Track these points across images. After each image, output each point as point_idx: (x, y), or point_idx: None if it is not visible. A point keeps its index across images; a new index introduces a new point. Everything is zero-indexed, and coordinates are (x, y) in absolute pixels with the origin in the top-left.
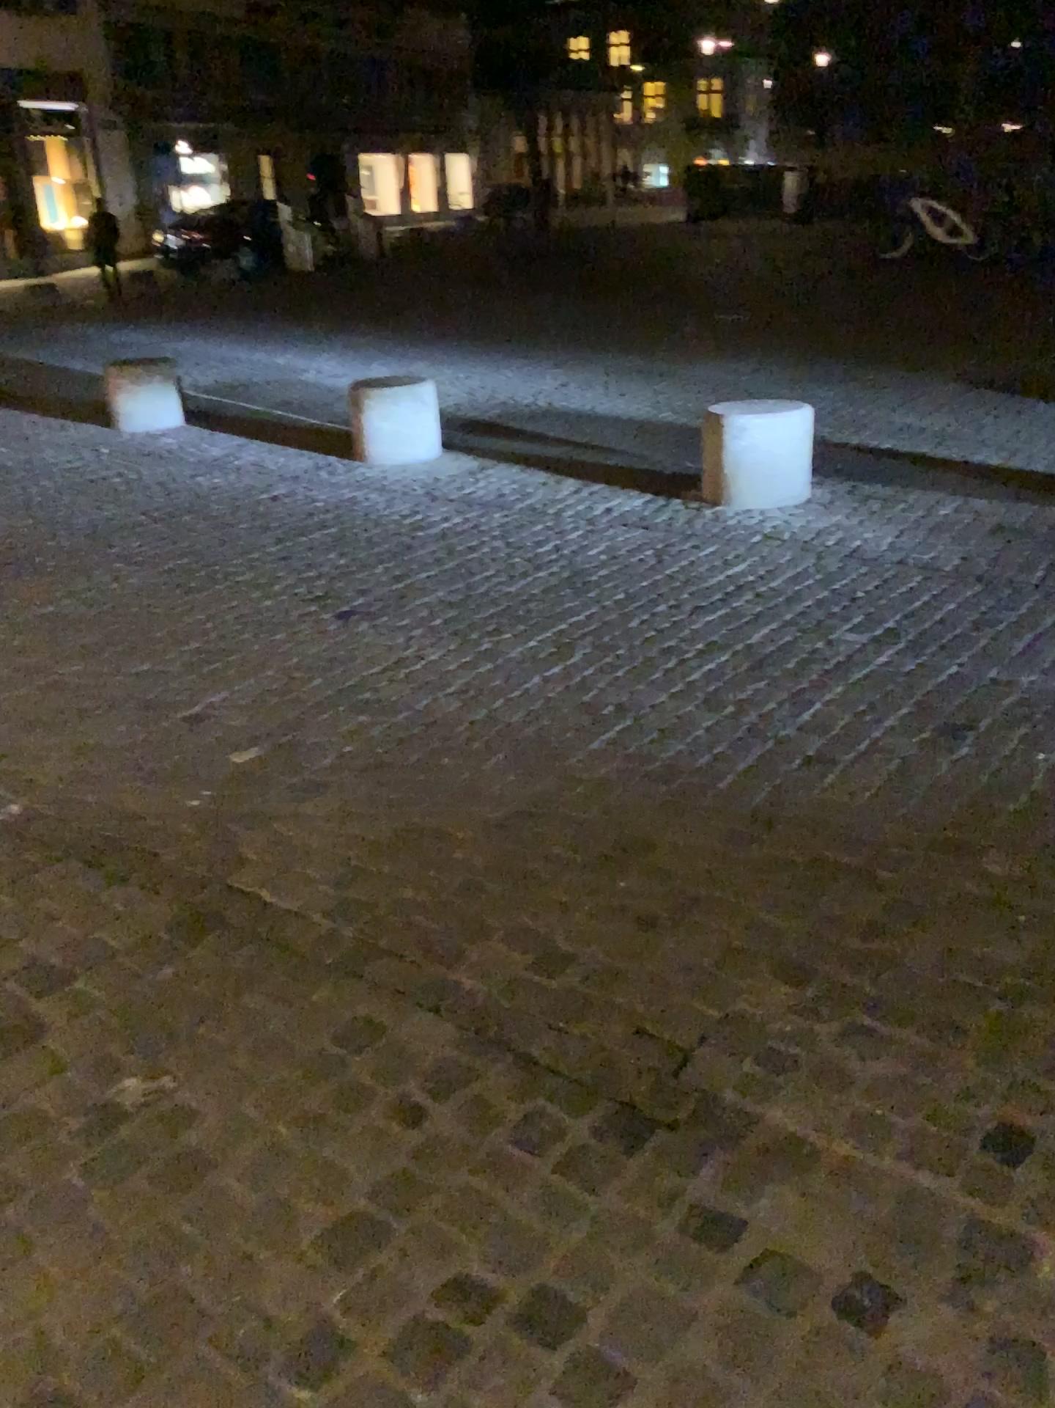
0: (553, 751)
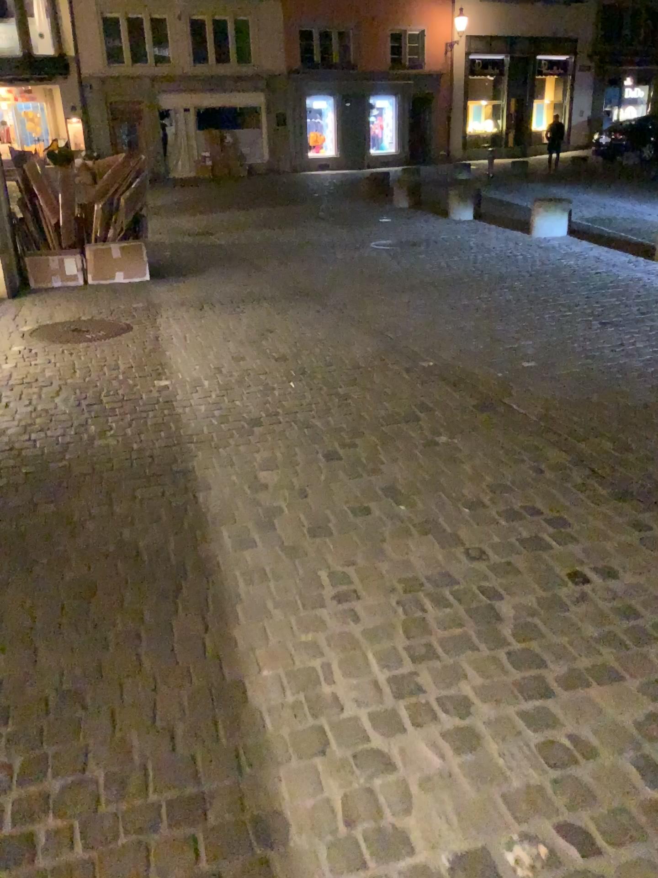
0: None
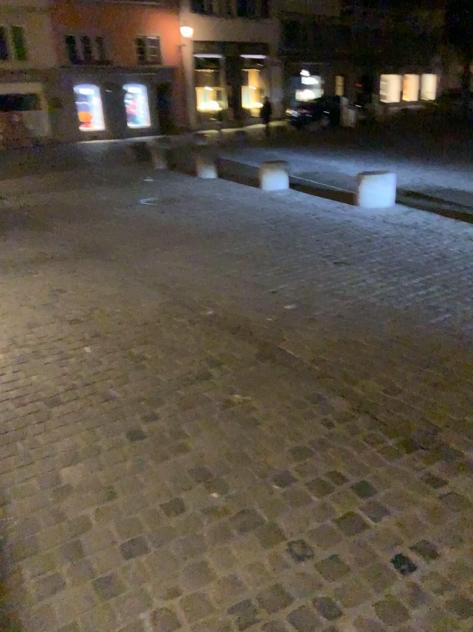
0: (412, 318)
